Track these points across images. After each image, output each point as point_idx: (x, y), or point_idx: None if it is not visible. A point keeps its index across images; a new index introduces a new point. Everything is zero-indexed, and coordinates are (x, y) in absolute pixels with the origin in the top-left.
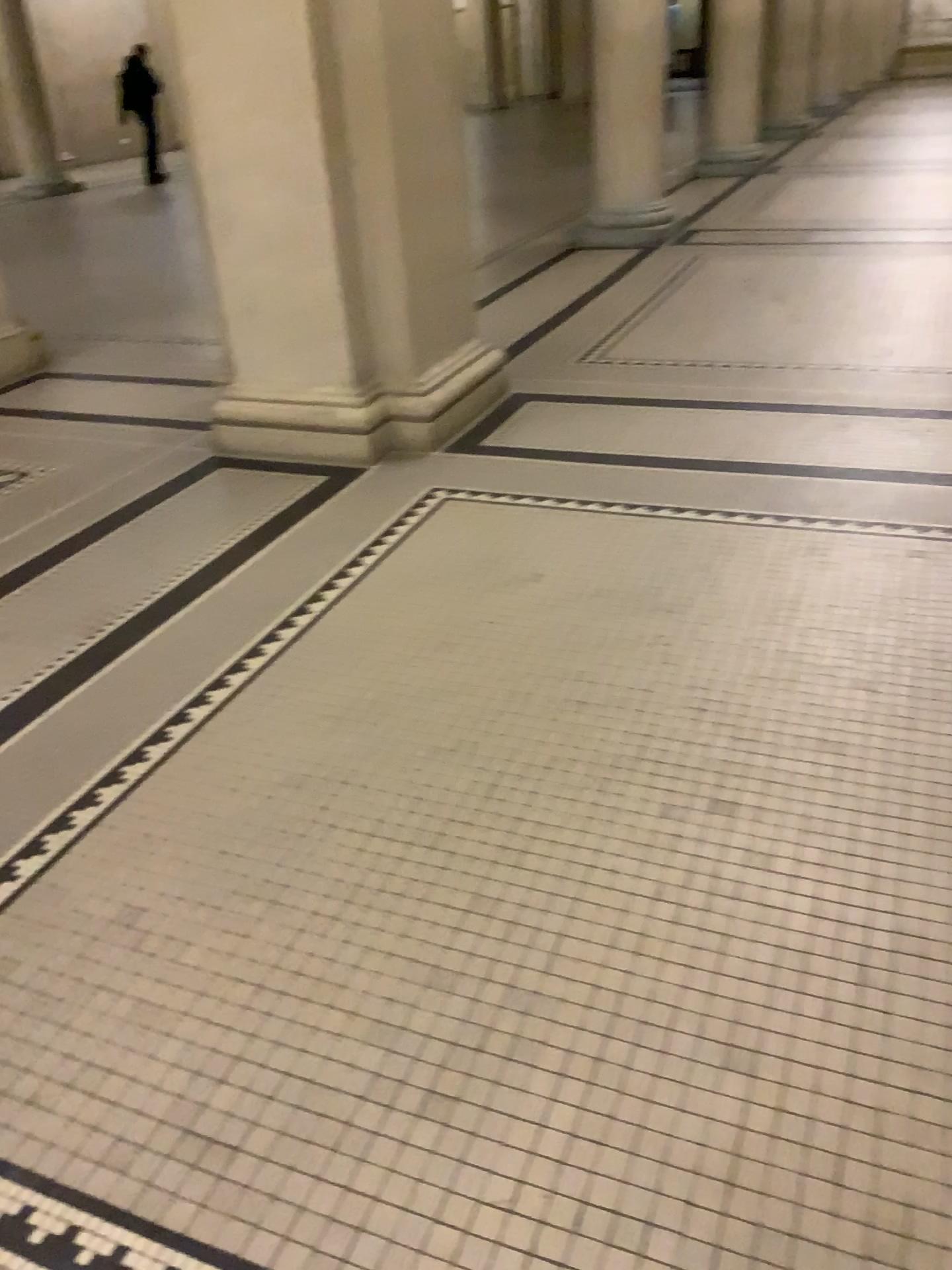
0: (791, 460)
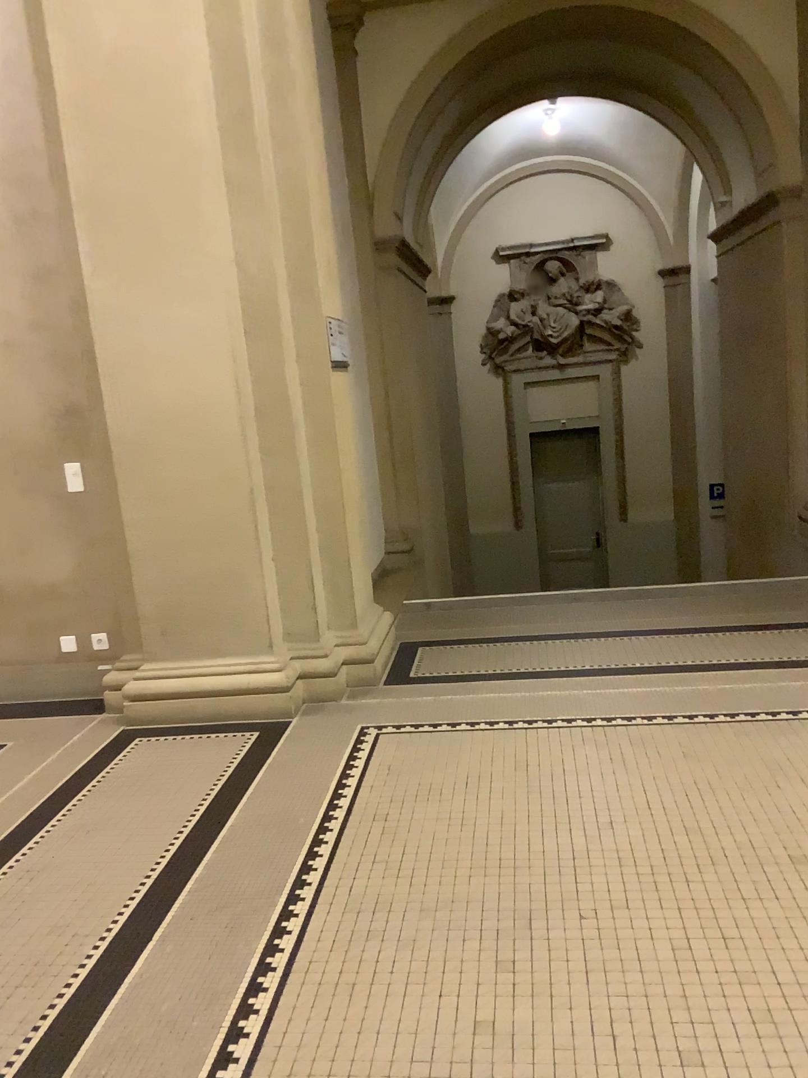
0: (146, 887)
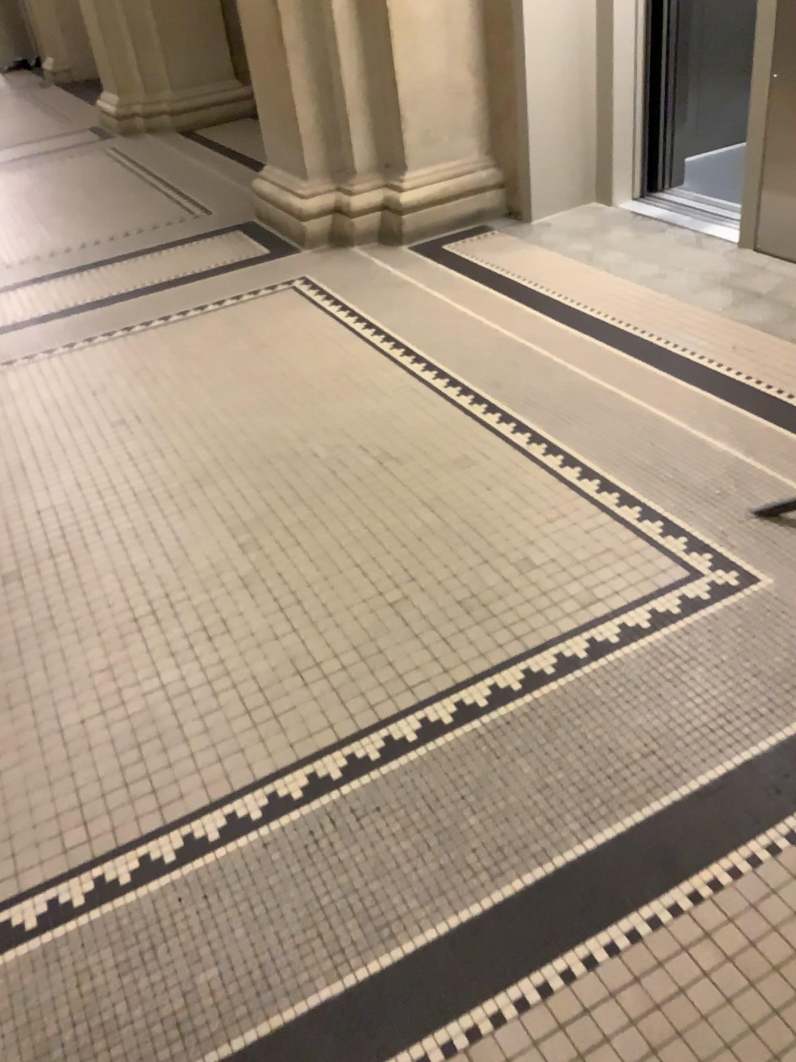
0: None
